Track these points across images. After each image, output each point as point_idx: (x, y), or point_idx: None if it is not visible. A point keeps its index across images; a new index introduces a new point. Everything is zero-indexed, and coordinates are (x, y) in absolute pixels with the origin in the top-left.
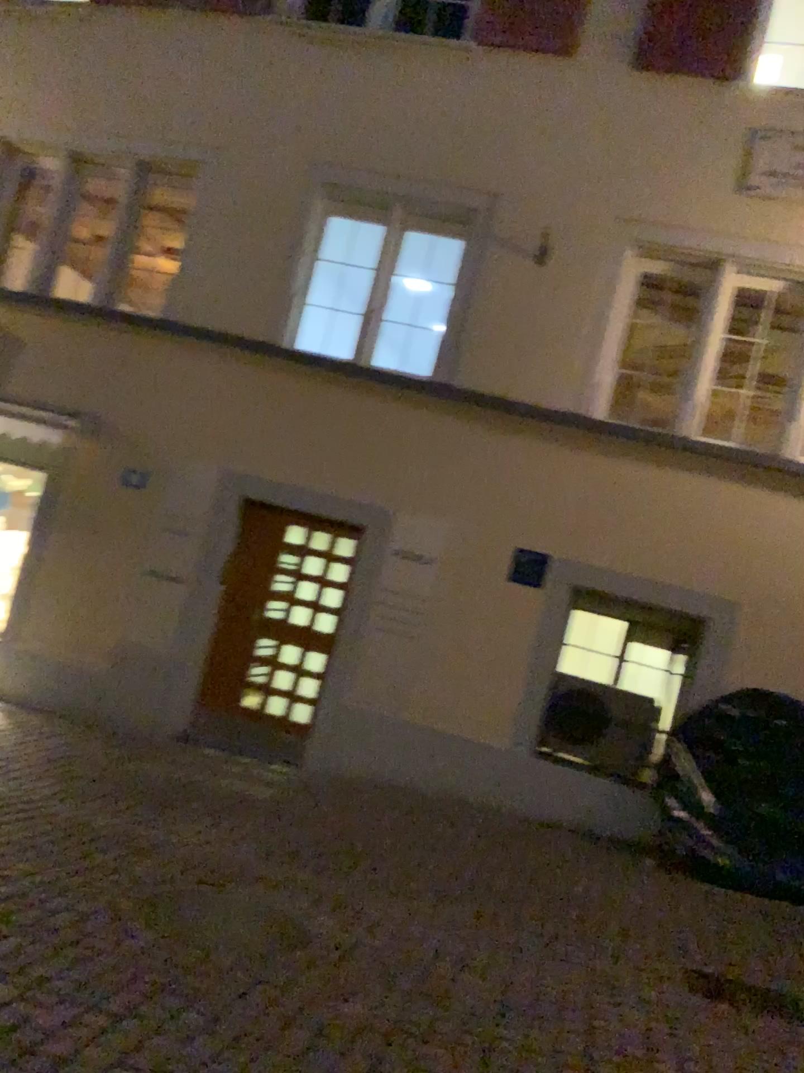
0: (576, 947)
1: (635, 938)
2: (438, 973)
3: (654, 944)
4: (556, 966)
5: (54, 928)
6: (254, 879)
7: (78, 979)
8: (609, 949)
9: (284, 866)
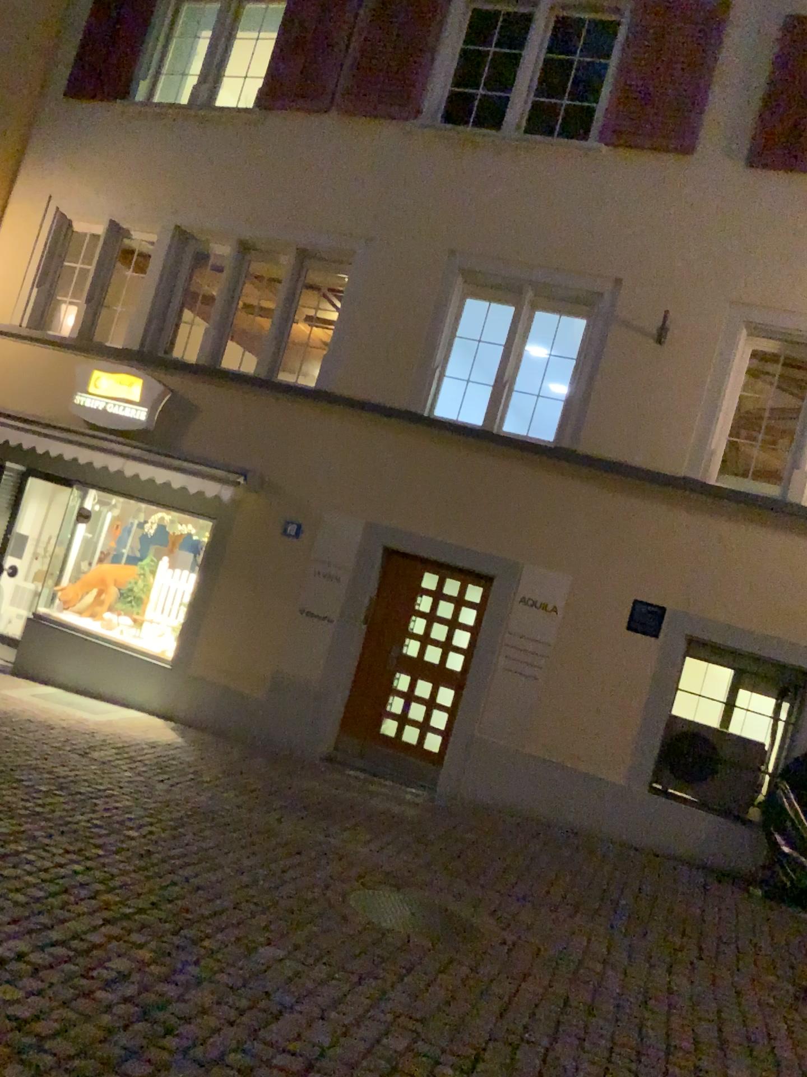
0: (696, 958)
1: (747, 954)
2: (585, 967)
3: (764, 960)
4: (681, 971)
5: (287, 908)
6: (420, 883)
7: (319, 946)
8: (725, 961)
9: (440, 874)
